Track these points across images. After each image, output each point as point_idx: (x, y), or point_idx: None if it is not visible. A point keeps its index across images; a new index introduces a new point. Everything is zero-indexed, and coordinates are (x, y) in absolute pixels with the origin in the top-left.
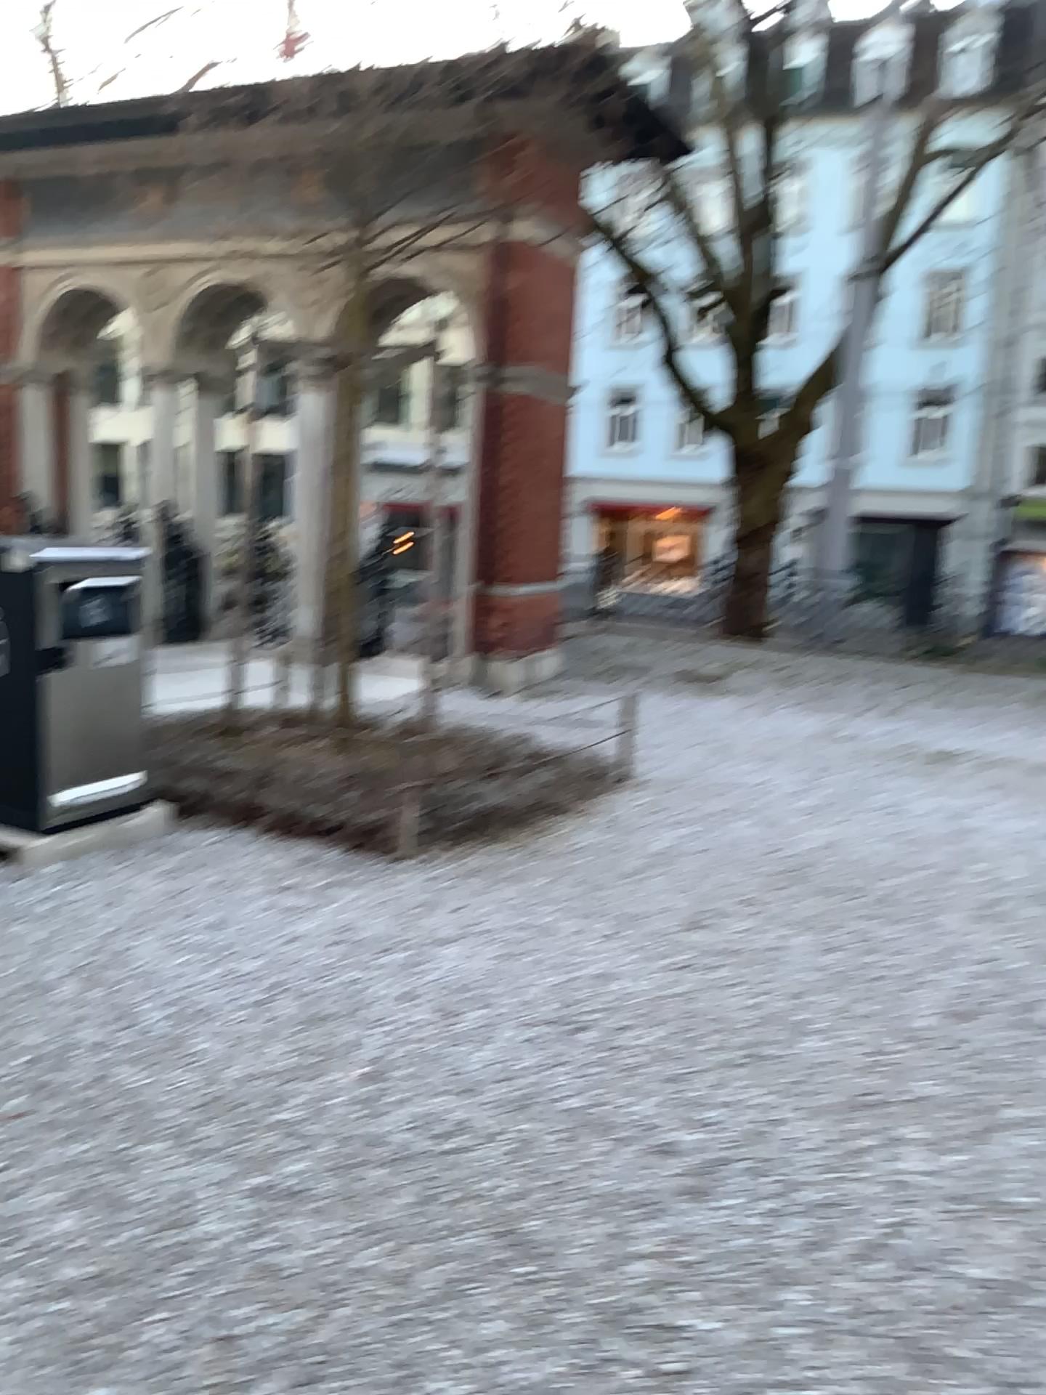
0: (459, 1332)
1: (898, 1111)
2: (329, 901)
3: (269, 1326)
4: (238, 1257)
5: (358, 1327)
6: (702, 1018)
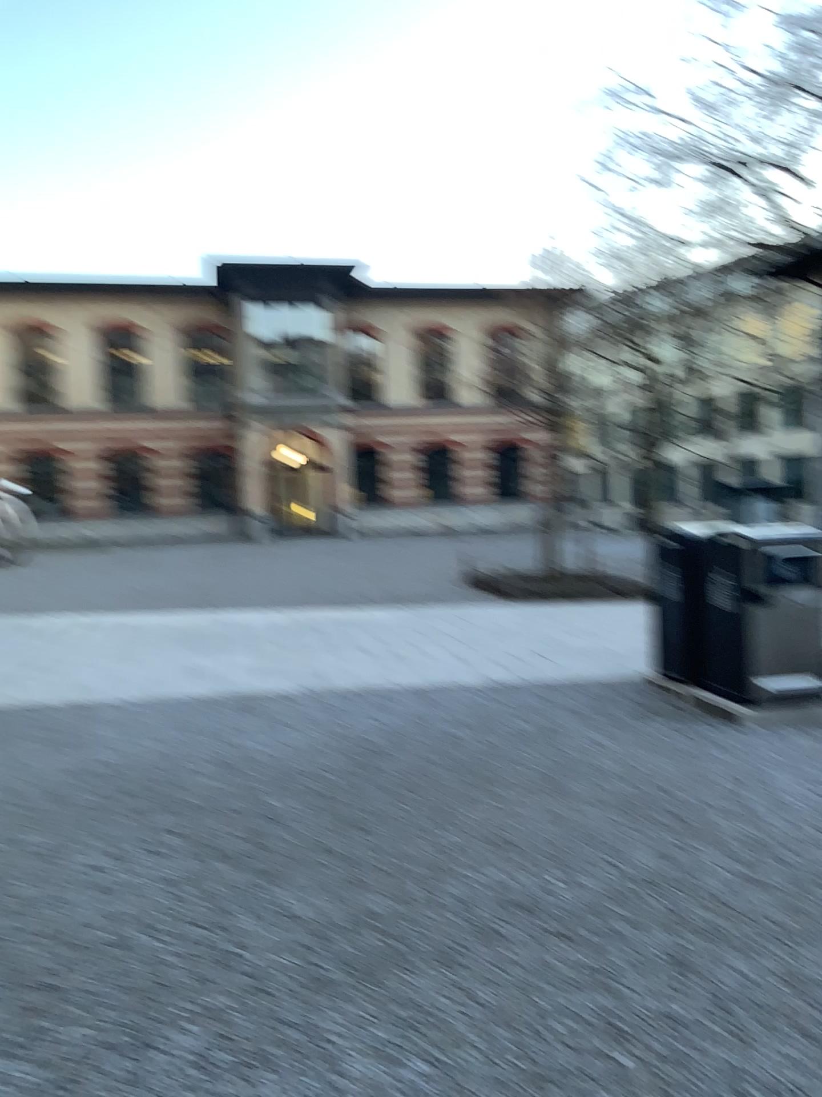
0: (799, 958)
1: None
2: None
3: (704, 921)
4: (712, 897)
5: (747, 937)
6: None
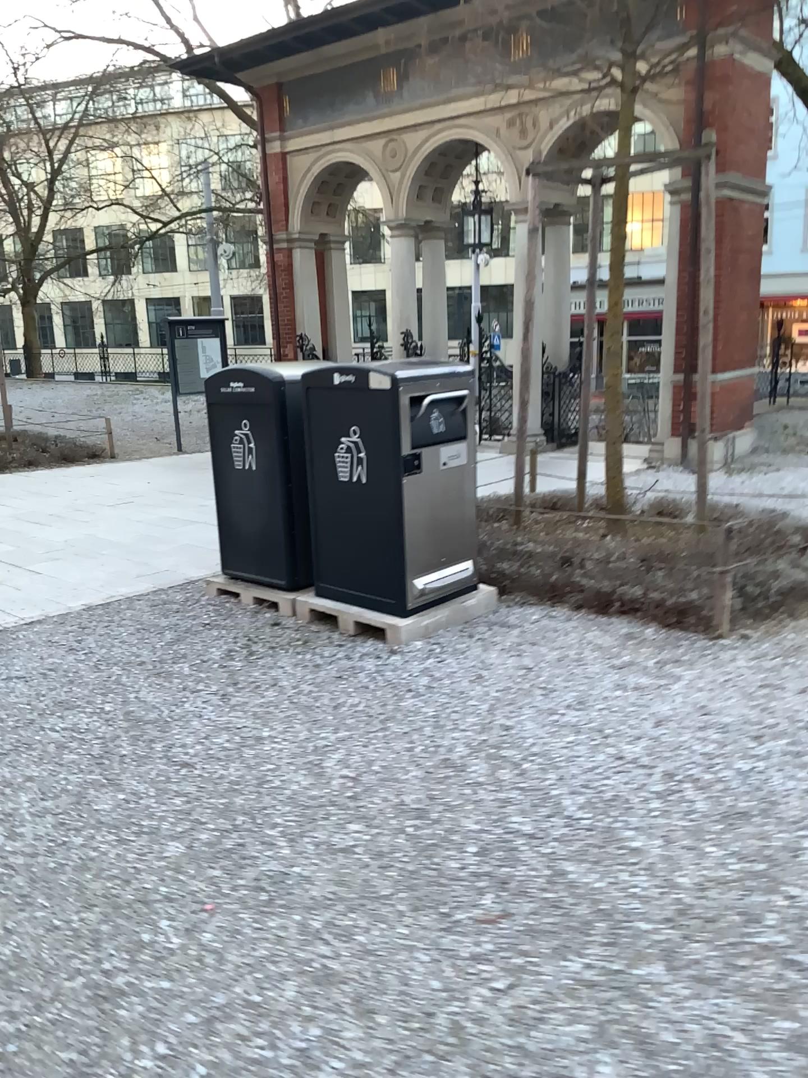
0: None
1: None
2: (675, 680)
3: None
4: None
5: None
6: None
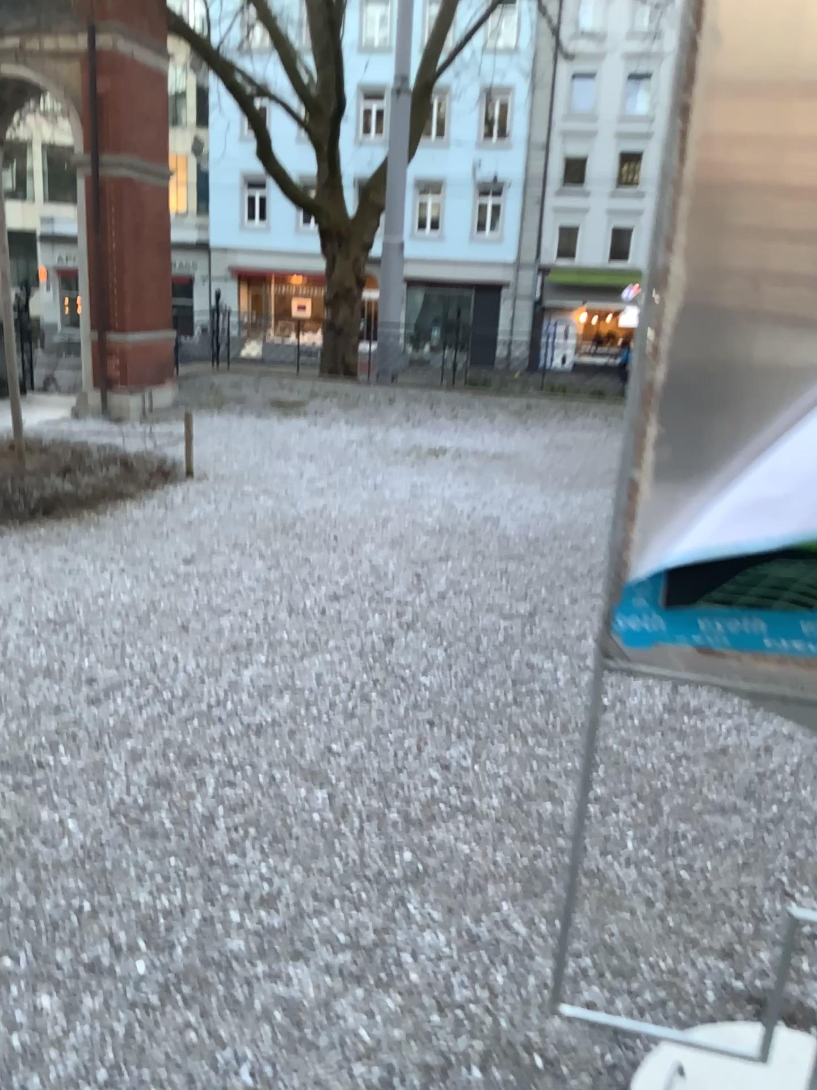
0: None
1: (255, 652)
2: None
3: None
4: None
5: None
6: (154, 613)
